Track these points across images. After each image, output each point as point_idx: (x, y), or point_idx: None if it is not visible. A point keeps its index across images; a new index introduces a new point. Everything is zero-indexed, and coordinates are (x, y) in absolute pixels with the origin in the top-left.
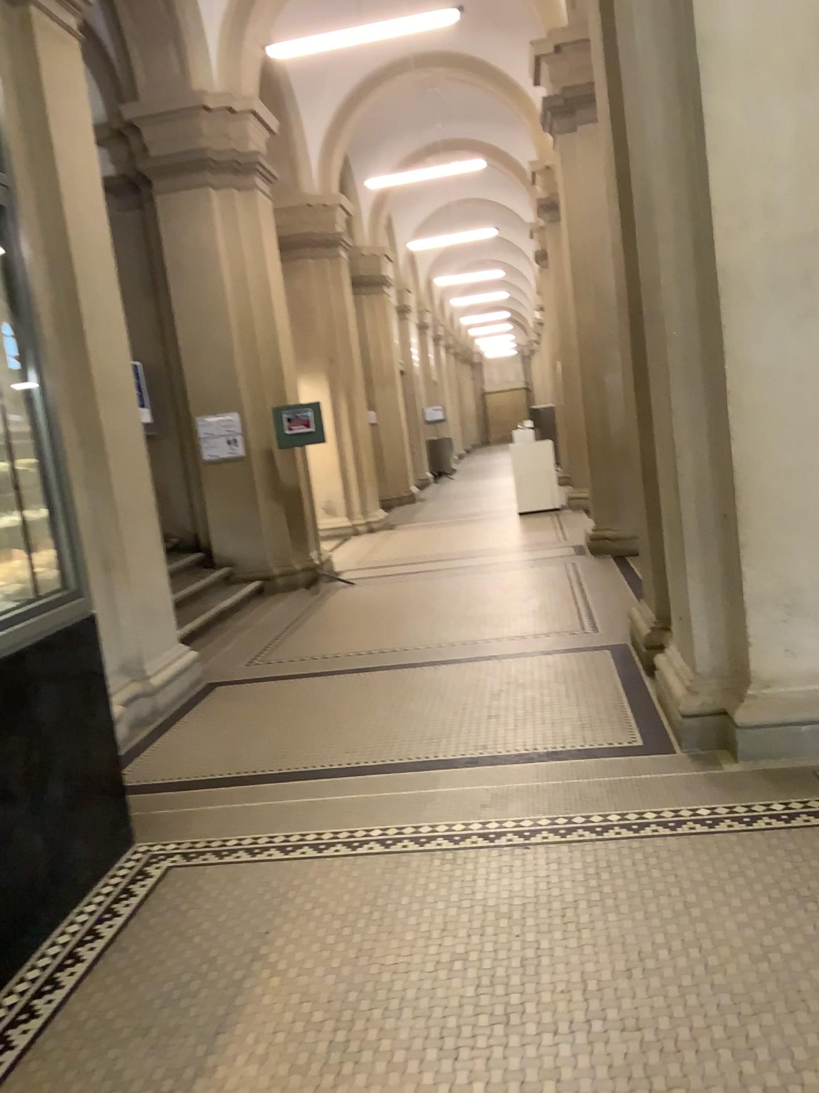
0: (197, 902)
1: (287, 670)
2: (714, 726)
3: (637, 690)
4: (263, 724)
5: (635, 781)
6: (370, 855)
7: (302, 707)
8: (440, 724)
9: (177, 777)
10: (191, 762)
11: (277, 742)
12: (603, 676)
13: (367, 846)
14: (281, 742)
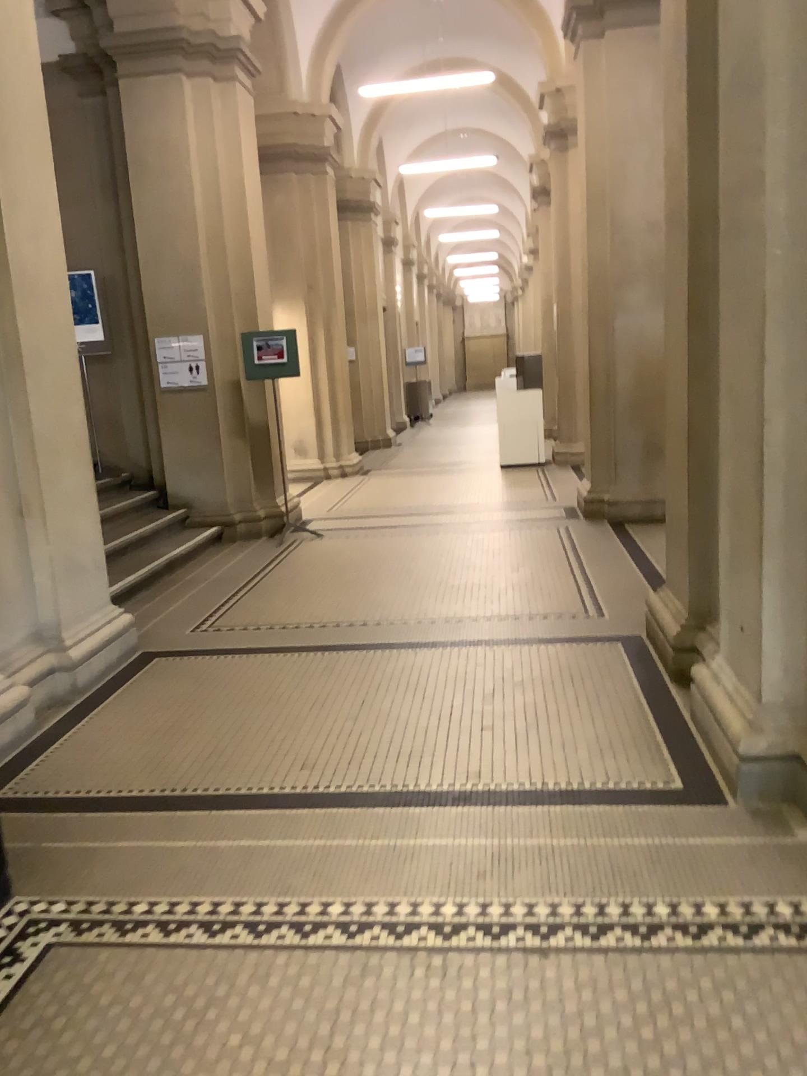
0: (75, 1018)
1: (238, 644)
2: (785, 776)
3: (666, 705)
4: (202, 716)
5: (681, 847)
6: (327, 949)
7: (251, 697)
8: (422, 734)
9: (84, 792)
10: (106, 767)
11: (217, 745)
12: (620, 680)
13: (323, 932)
14: (222, 746)
